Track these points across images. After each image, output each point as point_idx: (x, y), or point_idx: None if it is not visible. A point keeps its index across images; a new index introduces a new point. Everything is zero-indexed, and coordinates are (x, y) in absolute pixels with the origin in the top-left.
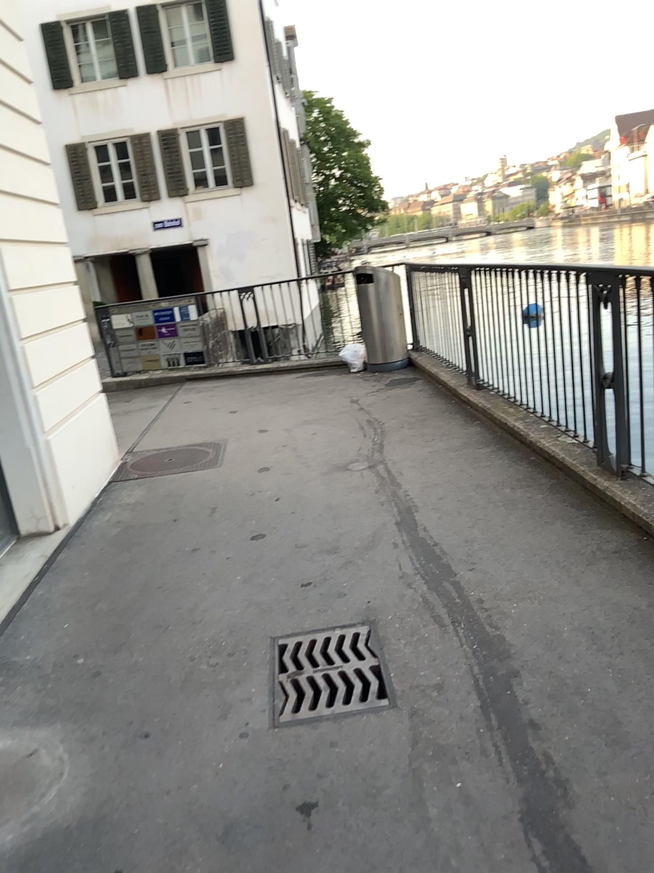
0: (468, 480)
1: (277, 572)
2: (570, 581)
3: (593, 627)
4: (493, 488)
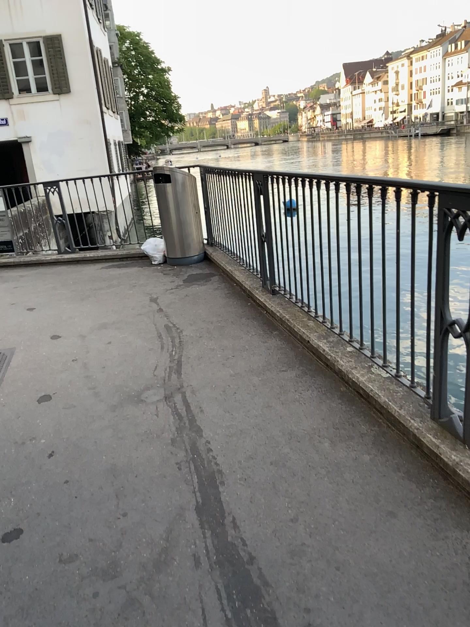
0: (277, 425)
1: (26, 622)
2: None
3: None
4: (309, 440)
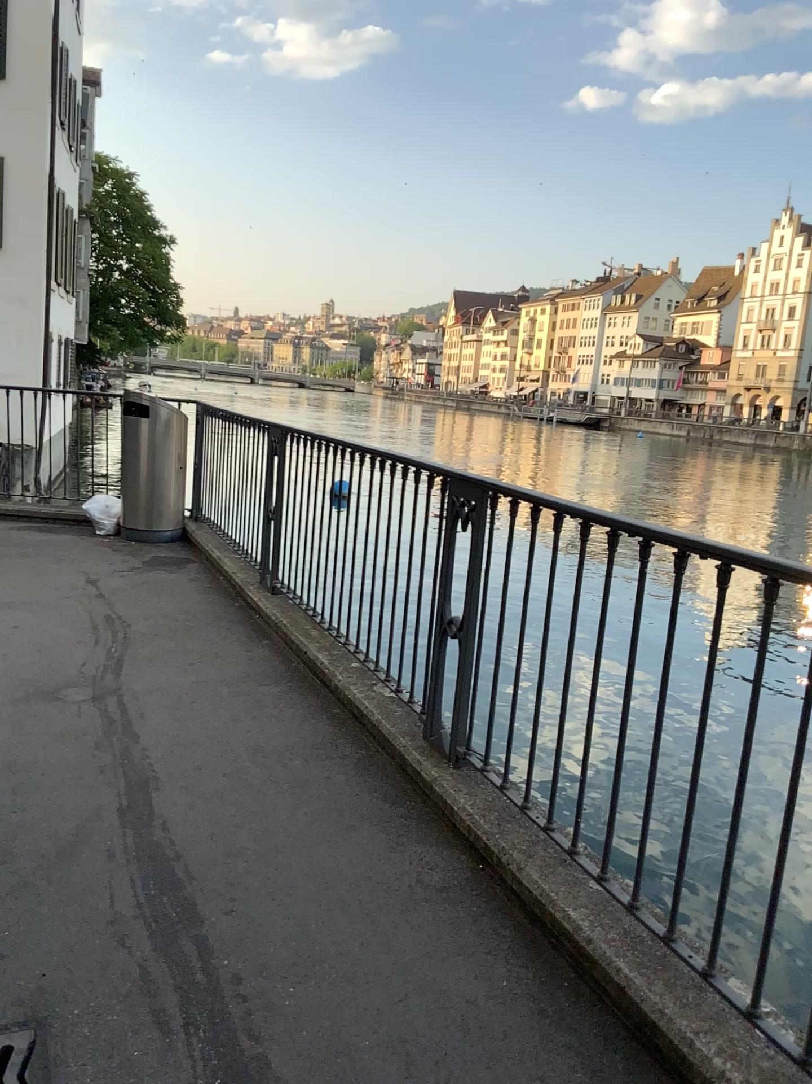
0: (240, 739)
1: None
2: (376, 941)
3: (407, 1042)
4: (276, 756)
